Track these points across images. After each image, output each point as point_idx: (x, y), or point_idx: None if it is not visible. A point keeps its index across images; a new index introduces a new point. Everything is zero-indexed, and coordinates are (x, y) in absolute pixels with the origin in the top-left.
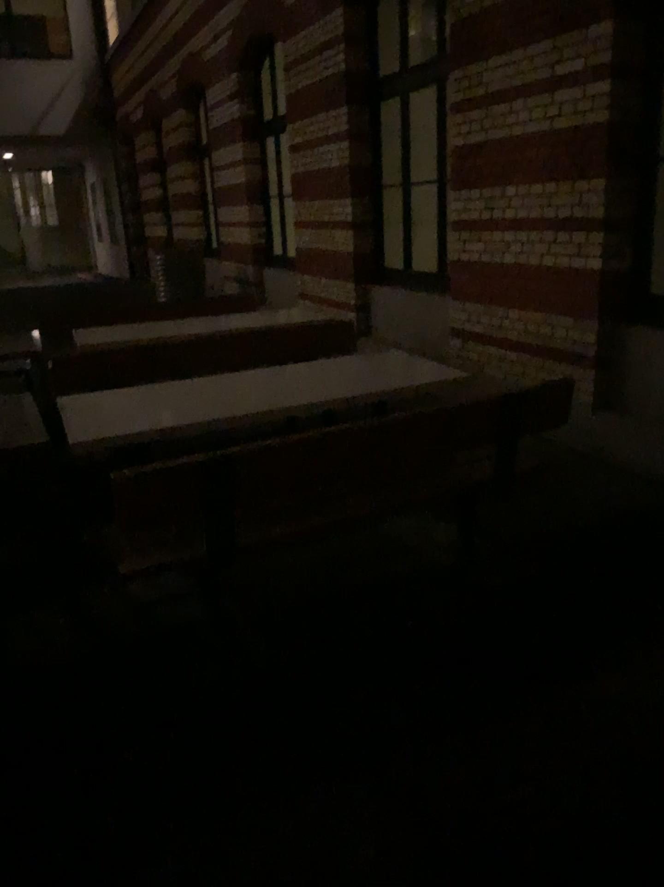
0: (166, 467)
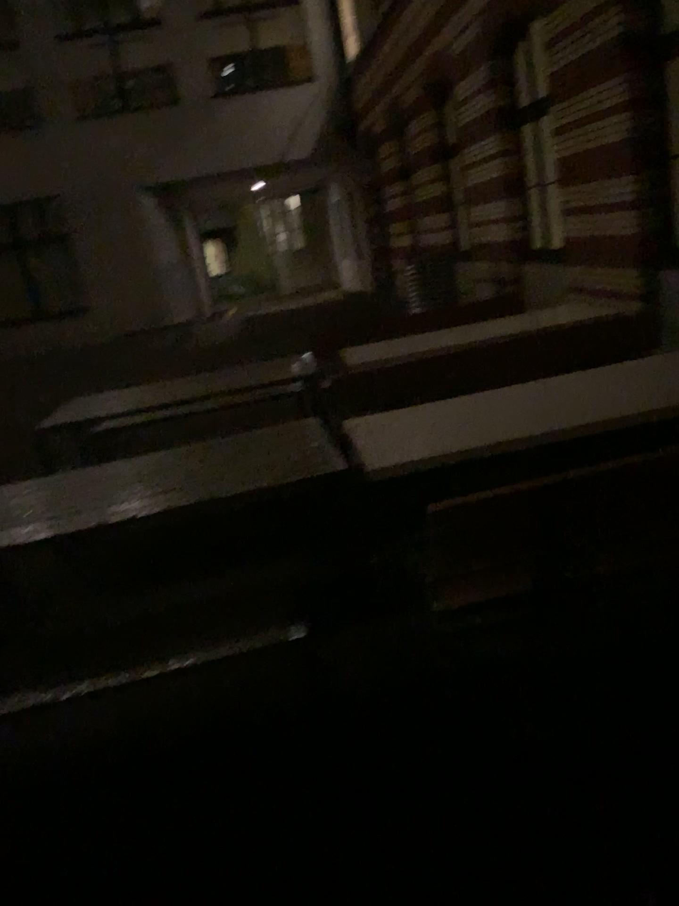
0: (512, 492)
